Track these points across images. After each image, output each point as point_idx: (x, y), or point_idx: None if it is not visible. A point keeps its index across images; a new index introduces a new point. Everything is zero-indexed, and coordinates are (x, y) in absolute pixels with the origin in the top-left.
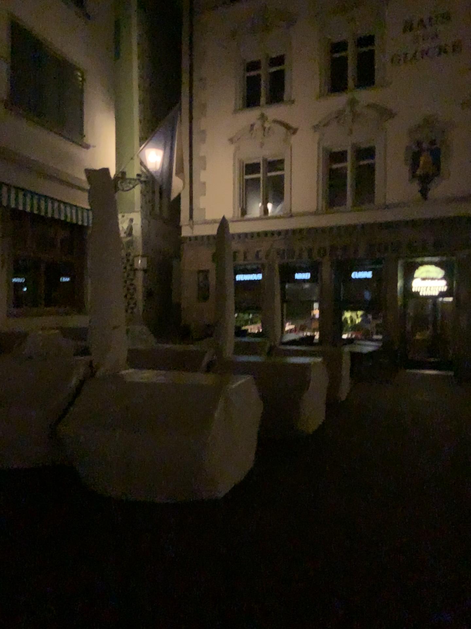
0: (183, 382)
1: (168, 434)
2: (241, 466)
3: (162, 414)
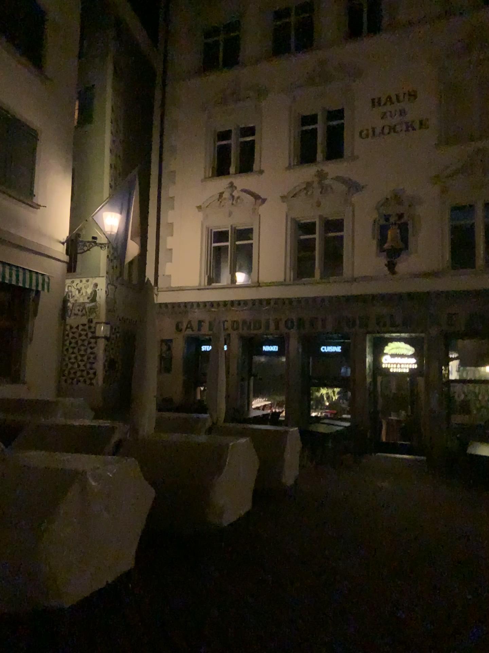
0: (43, 462)
1: (3, 525)
2: (106, 565)
3: (2, 501)
